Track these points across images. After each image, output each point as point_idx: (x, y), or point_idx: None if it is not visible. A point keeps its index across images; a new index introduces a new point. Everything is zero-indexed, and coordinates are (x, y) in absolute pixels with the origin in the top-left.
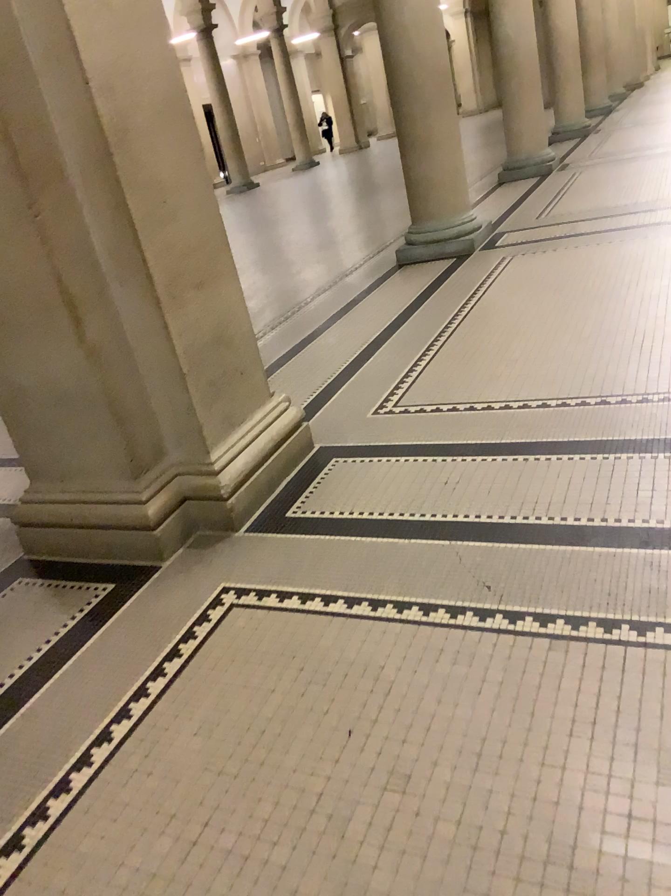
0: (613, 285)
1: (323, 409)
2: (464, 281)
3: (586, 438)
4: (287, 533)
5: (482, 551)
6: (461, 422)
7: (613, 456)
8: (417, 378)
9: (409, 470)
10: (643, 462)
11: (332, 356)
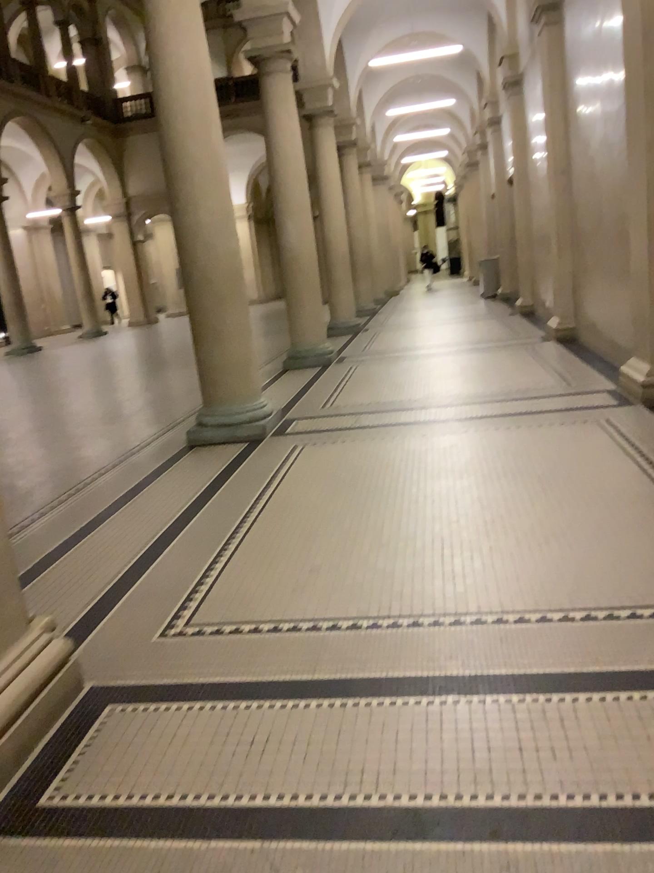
0: (404, 482)
1: (98, 630)
2: (255, 470)
3: (403, 672)
4: (38, 833)
5: (300, 852)
6: (262, 649)
7: (437, 699)
8: (210, 587)
9: (203, 721)
10: (469, 706)
11: (111, 556)
